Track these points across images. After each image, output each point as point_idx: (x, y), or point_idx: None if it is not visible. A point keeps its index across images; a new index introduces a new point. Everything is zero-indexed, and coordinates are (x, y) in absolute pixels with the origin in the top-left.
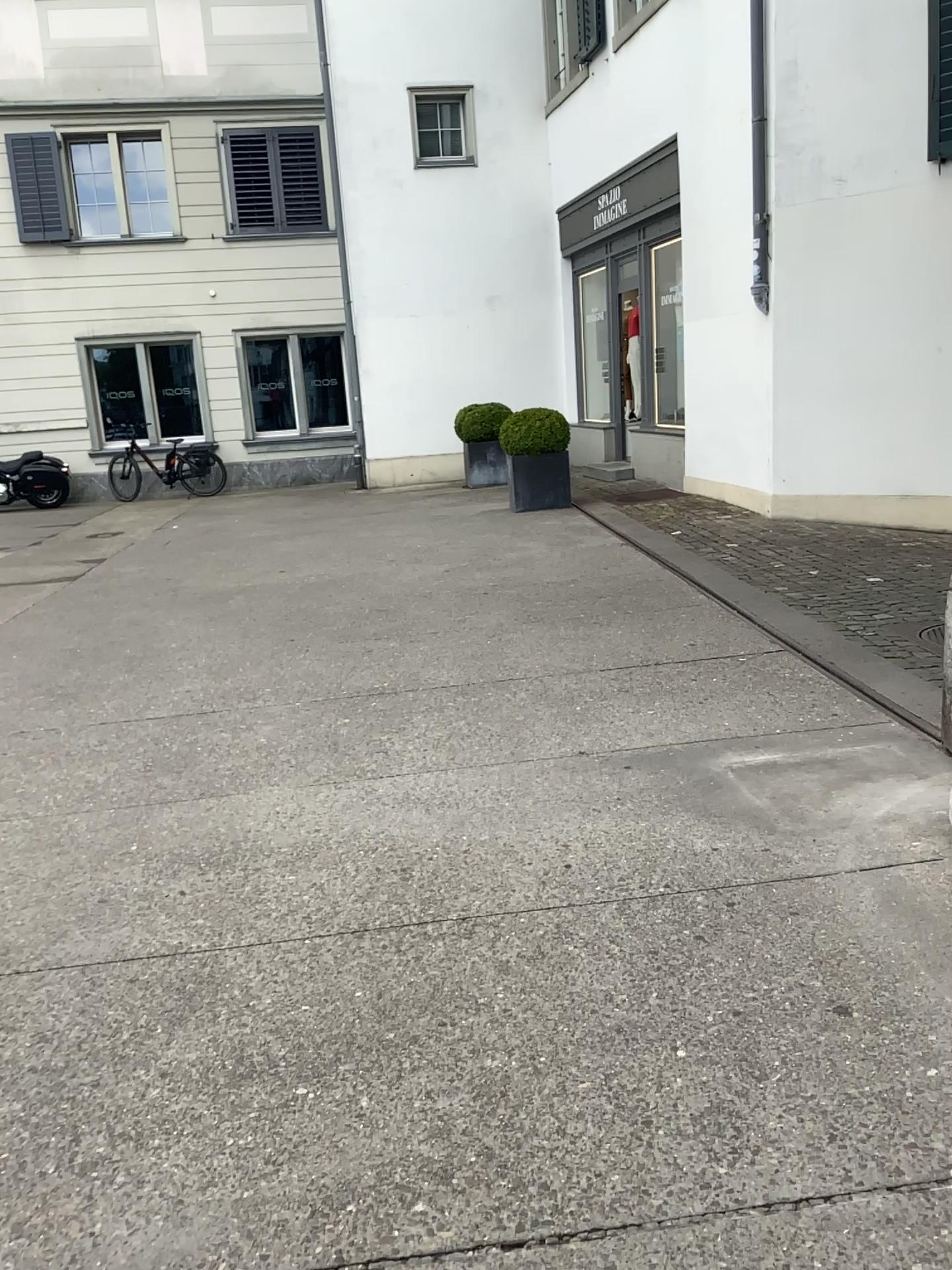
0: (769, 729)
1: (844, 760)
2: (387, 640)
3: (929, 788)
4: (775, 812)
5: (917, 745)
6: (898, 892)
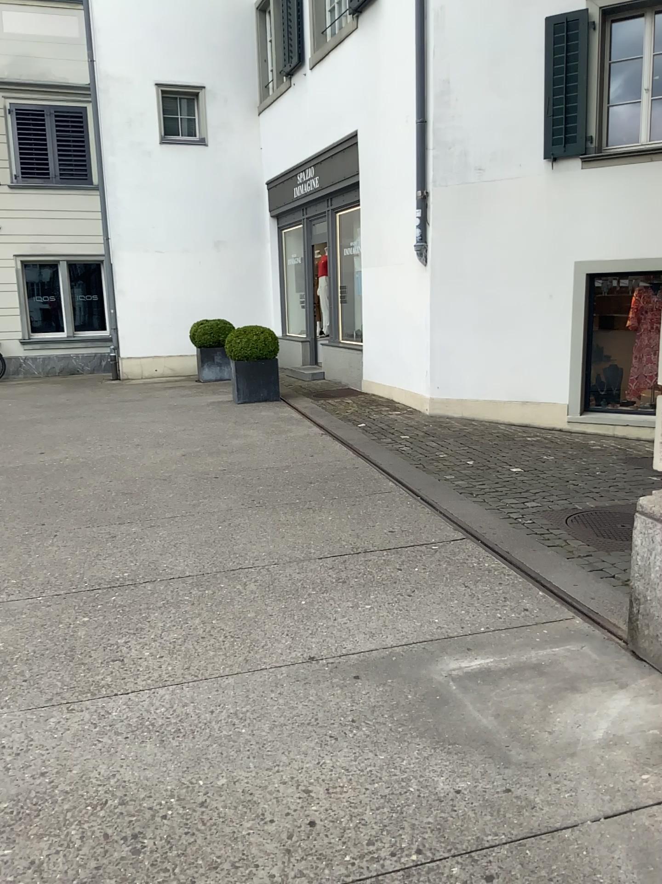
0: (476, 630)
1: (550, 667)
2: (129, 526)
3: (634, 702)
4: (504, 737)
5: (607, 648)
6: (654, 856)
